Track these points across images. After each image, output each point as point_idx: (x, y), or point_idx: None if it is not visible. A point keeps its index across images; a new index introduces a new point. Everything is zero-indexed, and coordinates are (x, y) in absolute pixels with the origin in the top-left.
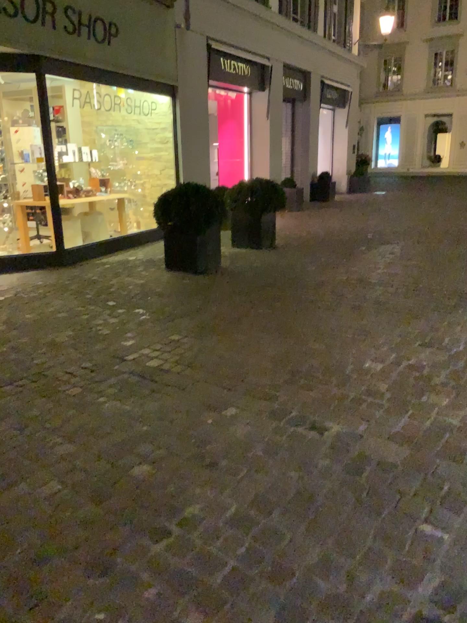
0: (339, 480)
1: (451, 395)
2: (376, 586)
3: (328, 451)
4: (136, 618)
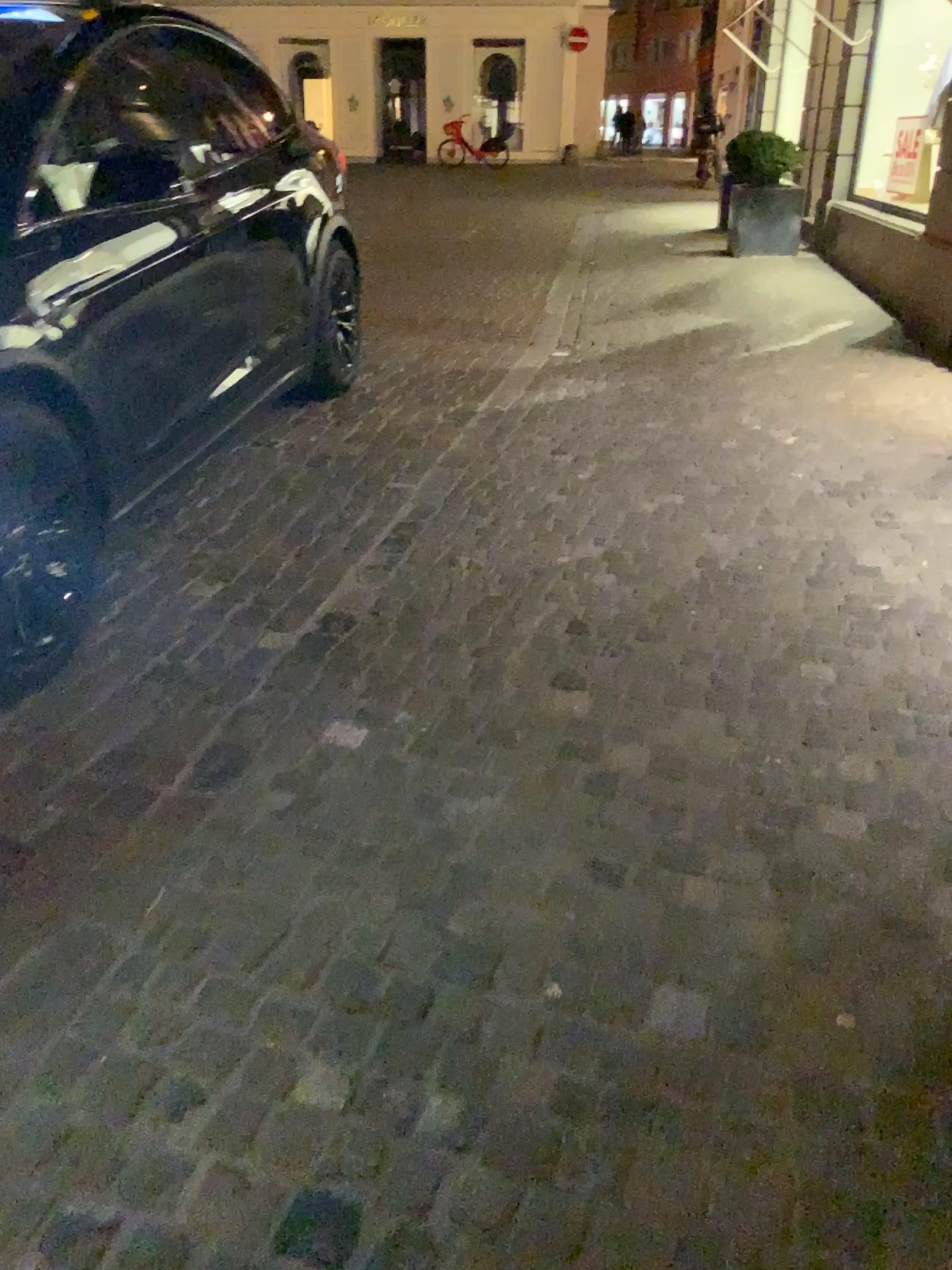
0: (302, 470)
1: (397, 404)
2: (361, 512)
3: (281, 455)
4: (158, 556)
